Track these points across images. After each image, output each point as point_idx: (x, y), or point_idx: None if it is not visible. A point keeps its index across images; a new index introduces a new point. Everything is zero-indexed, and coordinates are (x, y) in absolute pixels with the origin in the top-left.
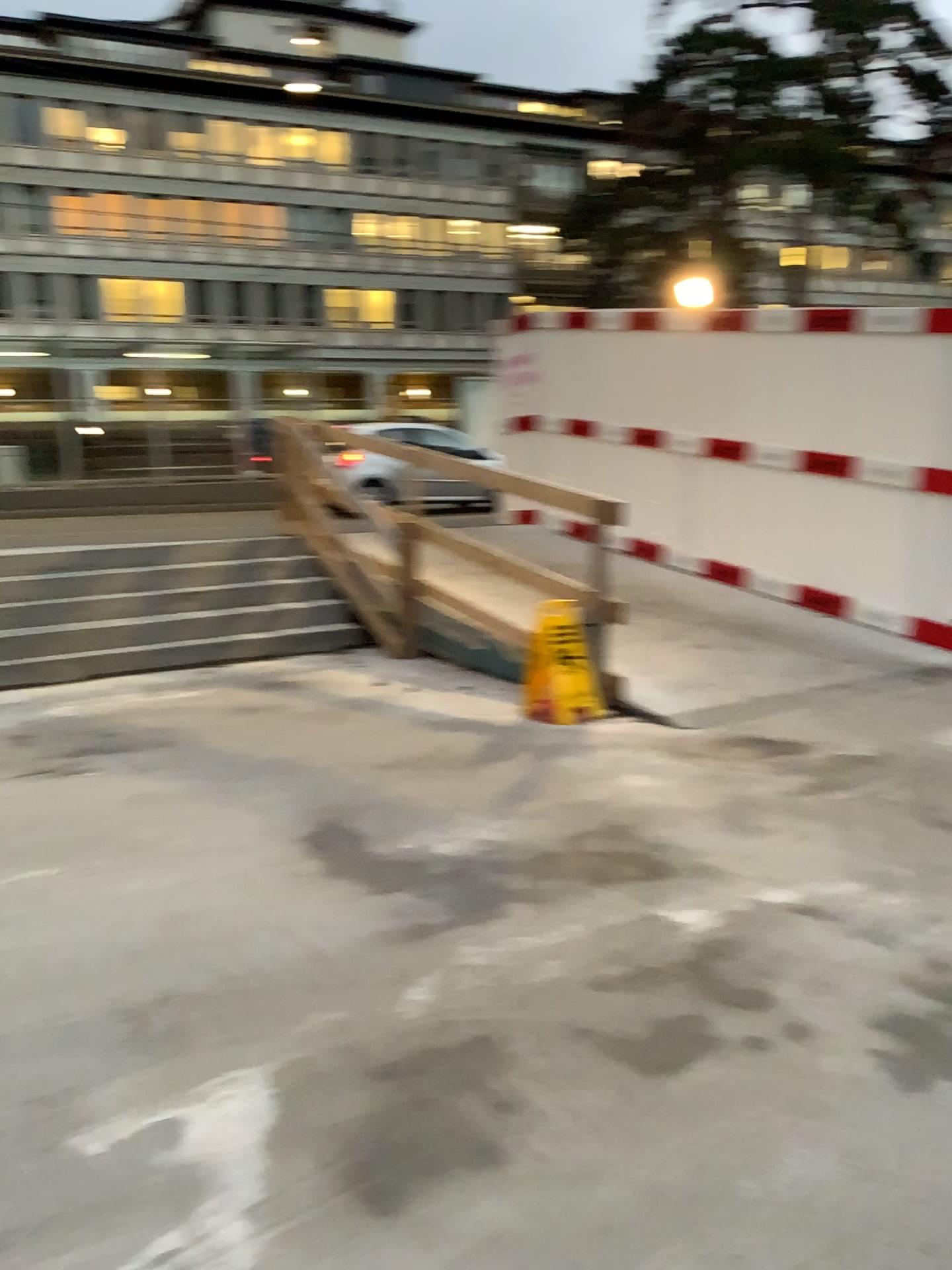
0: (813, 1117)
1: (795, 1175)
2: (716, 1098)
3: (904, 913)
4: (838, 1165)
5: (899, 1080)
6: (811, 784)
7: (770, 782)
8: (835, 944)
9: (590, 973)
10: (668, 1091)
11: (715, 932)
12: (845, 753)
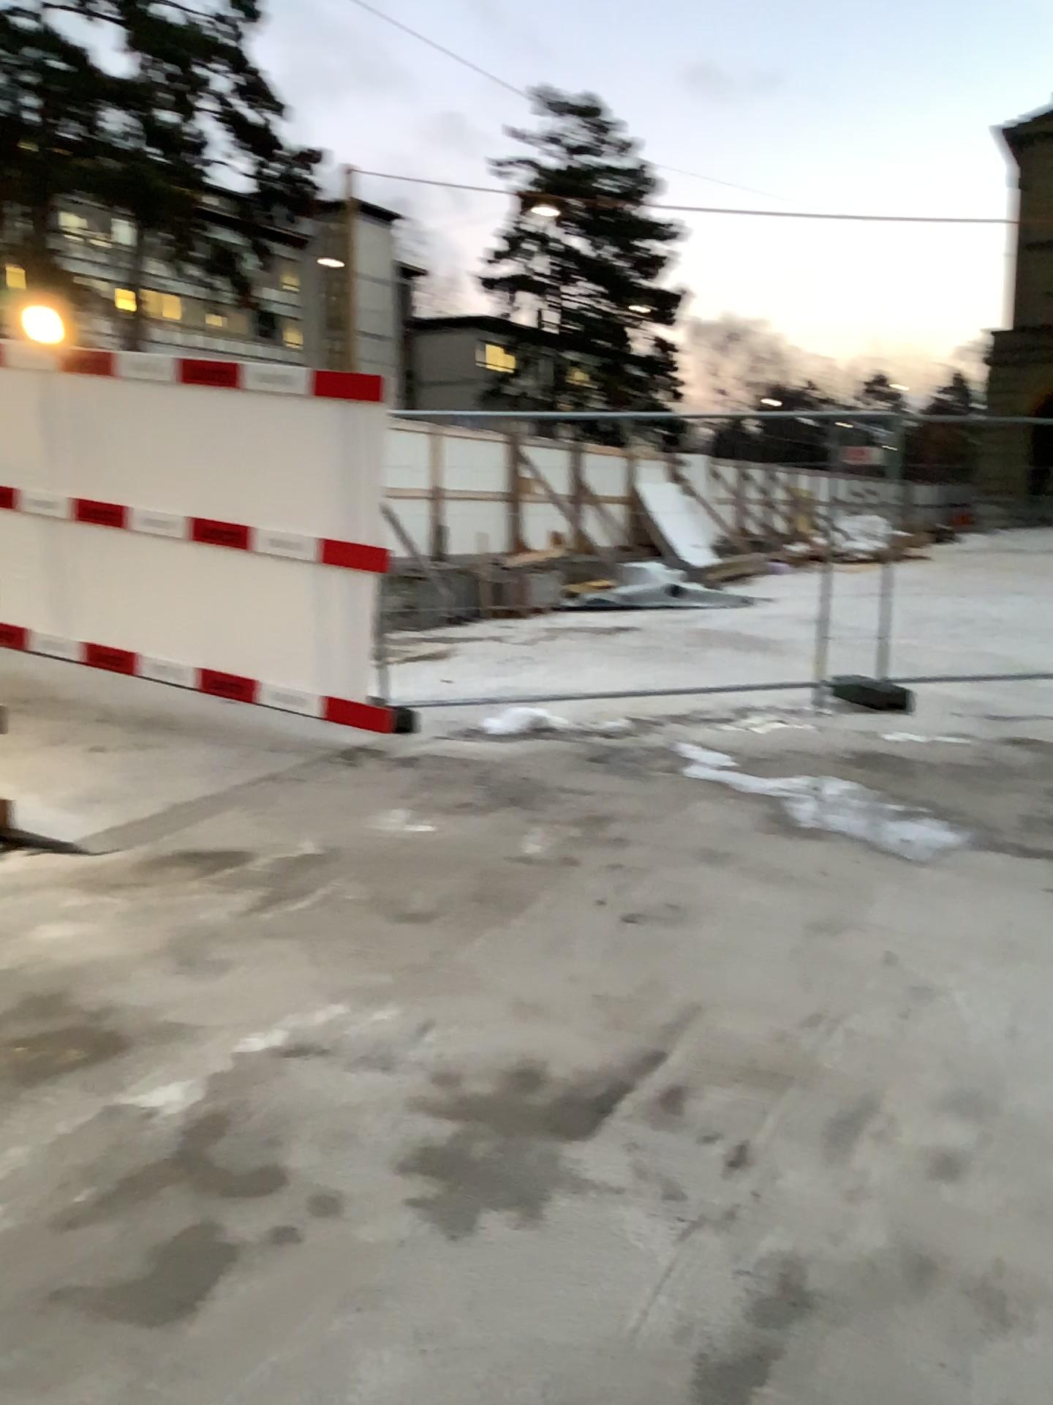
0: (367, 1303)
1: (366, 1385)
2: (253, 1322)
3: (396, 1027)
4: (408, 1352)
5: (441, 1223)
6: (264, 898)
7: (217, 904)
8: (336, 1082)
9: (49, 1208)
10: (191, 1337)
11: (199, 1106)
12: (290, 855)
